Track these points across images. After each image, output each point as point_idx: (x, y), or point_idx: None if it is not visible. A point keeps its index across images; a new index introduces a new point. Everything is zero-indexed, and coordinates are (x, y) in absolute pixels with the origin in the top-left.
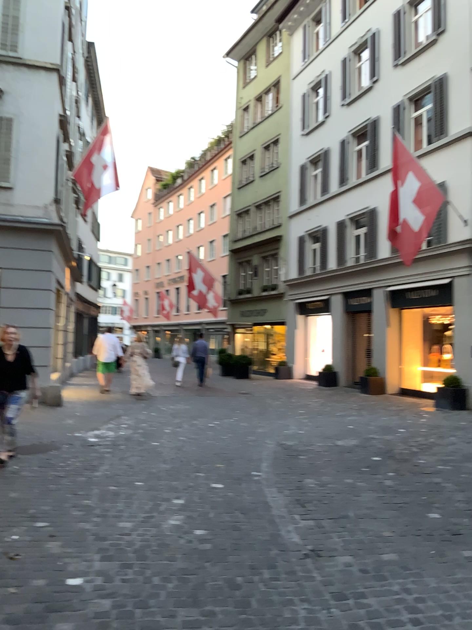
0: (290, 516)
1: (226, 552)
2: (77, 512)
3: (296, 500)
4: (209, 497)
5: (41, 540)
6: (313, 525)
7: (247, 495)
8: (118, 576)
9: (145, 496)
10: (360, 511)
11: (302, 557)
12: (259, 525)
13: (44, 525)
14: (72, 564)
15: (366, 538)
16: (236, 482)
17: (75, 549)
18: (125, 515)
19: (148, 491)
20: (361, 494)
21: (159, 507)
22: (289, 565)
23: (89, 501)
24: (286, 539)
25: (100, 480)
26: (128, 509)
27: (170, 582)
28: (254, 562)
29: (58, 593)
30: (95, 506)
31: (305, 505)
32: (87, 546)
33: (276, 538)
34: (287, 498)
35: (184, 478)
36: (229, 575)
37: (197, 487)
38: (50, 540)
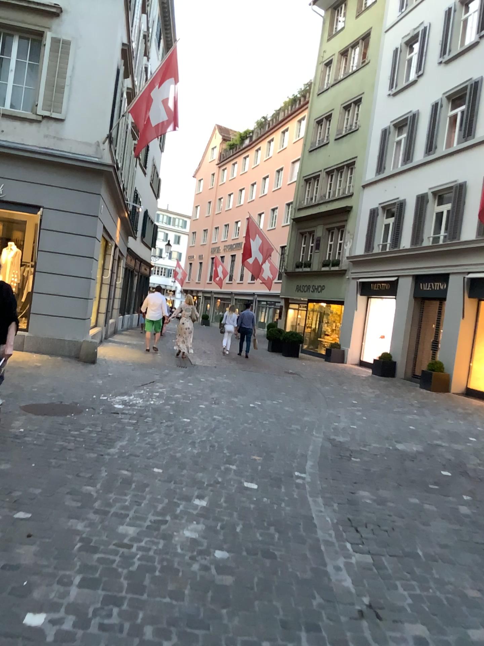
0: (341, 545)
1: (252, 596)
2: (69, 503)
3: (349, 522)
4: (239, 503)
5: (12, 542)
6: (371, 565)
7: (287, 506)
8: (96, 619)
9: (159, 491)
10: (433, 551)
11: (358, 621)
12: (300, 555)
13: (23, 518)
14: (38, 588)
15: (445, 599)
16: (274, 486)
17: (50, 562)
18: (129, 516)
19: (165, 485)
20: (432, 524)
21: (174, 510)
22: (339, 632)
23: (90, 489)
24: (336, 584)
25: (110, 461)
26: (134, 507)
27: (167, 640)
28: (290, 619)
29: (3, 640)
30: (95, 497)
31: (360, 531)
32: (67, 561)
33: (322, 580)
34: (337, 518)
35: (212, 471)
36: (253, 639)
37: (225, 486)
38: (23, 543)
